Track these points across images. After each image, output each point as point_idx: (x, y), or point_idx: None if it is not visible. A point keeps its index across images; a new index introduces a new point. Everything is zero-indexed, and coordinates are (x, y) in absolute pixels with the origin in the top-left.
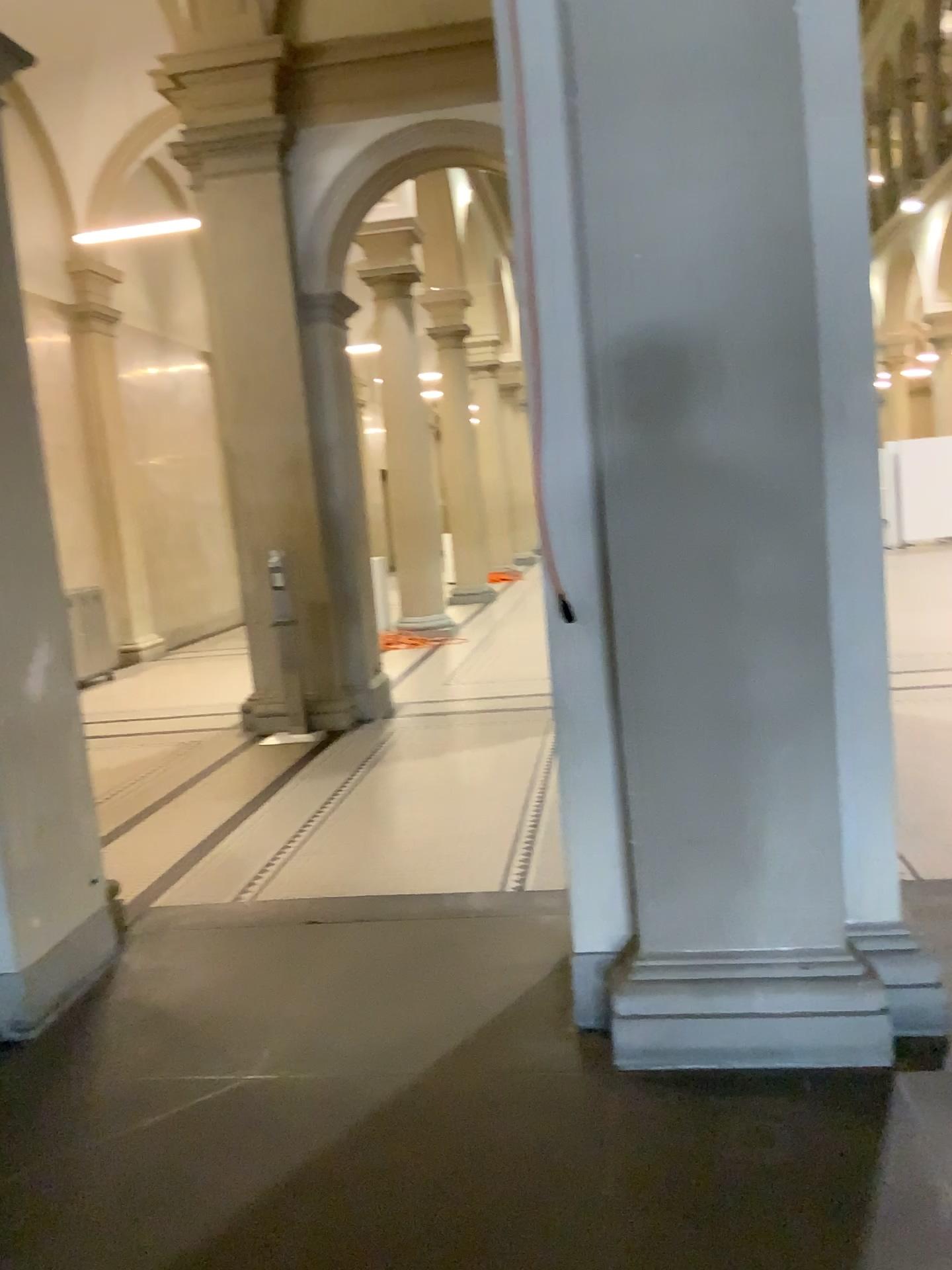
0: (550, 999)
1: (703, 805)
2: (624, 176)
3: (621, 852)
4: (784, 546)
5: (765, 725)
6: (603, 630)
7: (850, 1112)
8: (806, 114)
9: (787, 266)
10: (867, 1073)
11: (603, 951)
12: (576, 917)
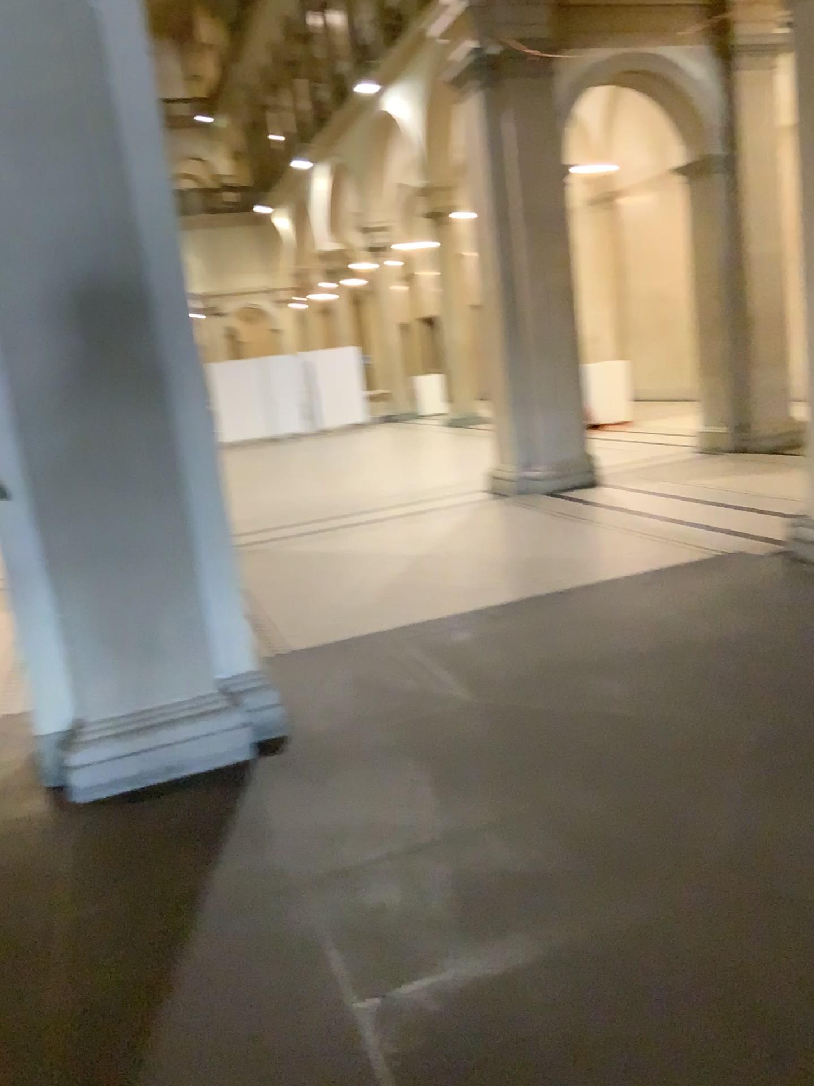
0: (25, 777)
1: (113, 616)
2: (1, 187)
3: (60, 658)
4: (146, 438)
5: (148, 557)
6: (28, 505)
7: (222, 788)
8: (127, 153)
9: (125, 253)
10: (236, 767)
11: (57, 730)
12: (35, 712)
